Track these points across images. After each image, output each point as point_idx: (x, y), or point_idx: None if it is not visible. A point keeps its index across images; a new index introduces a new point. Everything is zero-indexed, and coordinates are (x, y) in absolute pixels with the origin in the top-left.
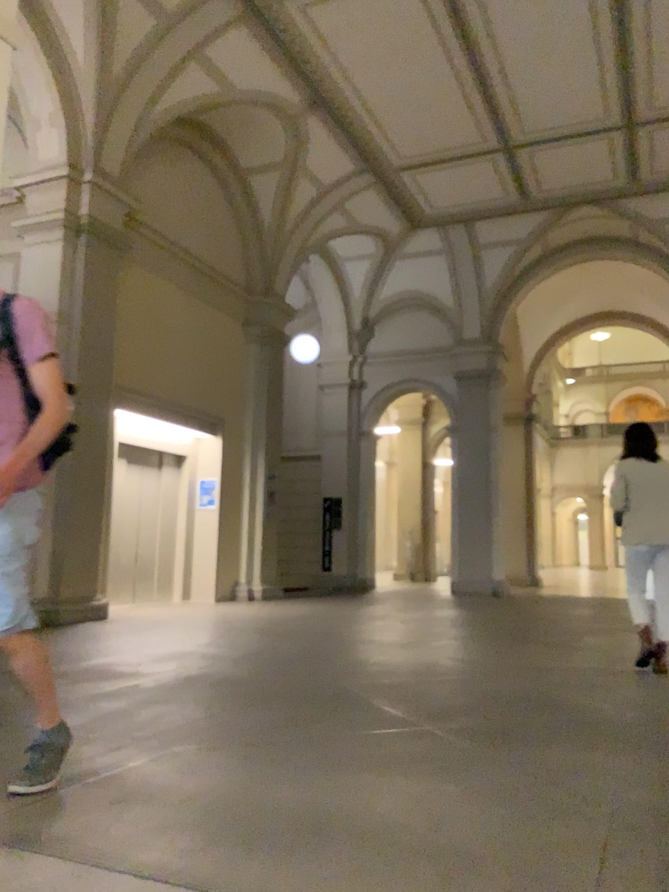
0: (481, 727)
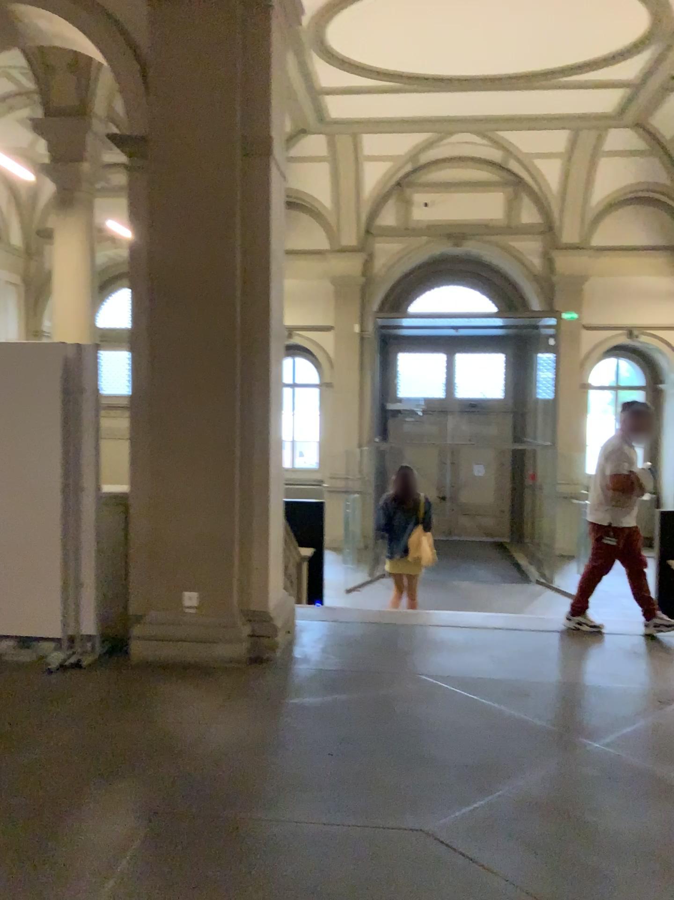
0: (543, 735)
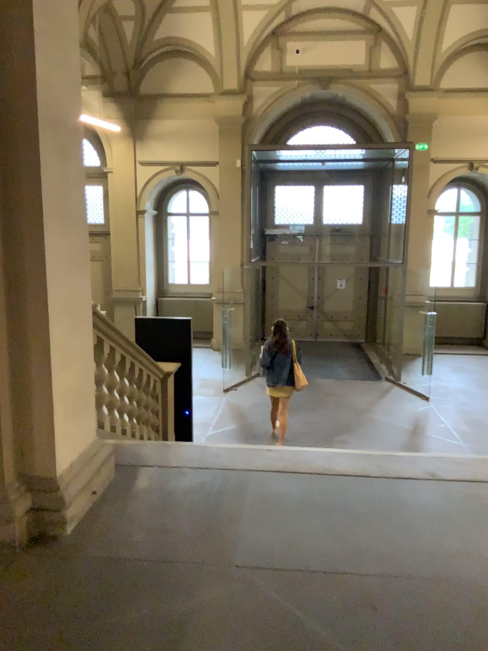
0: None
